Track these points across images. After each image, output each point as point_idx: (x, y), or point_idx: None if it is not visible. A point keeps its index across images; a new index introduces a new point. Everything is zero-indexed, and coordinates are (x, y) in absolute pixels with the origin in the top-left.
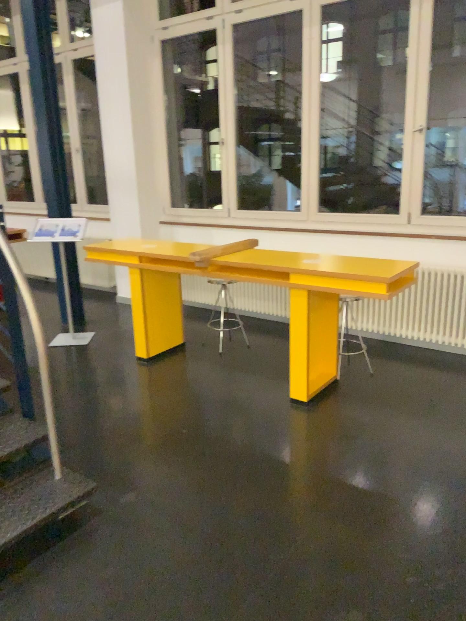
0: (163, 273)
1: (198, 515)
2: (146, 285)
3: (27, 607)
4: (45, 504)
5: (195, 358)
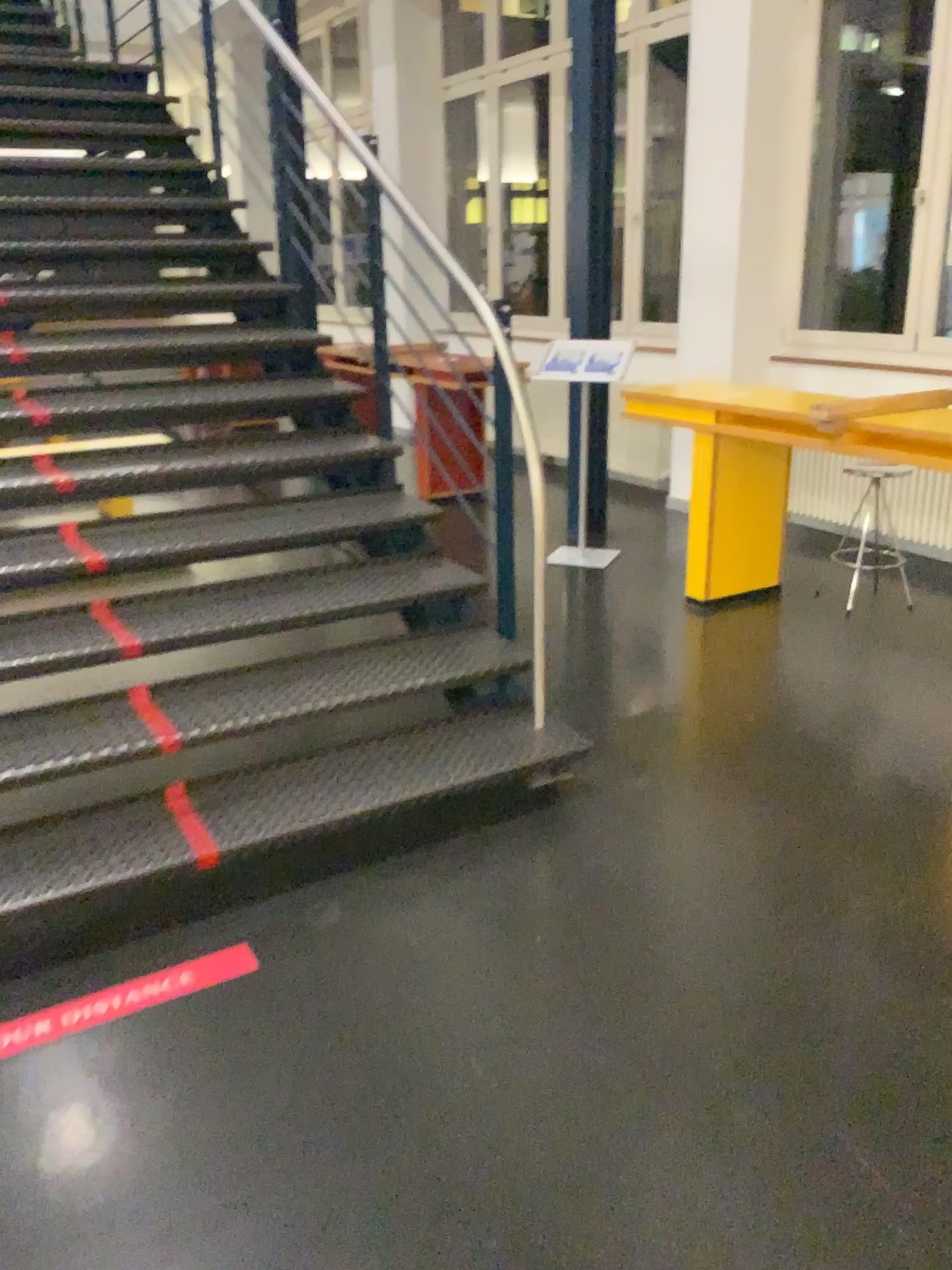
0: (755, 446)
1: (744, 827)
2: (722, 468)
3: (476, 869)
4: (513, 752)
5: (795, 613)
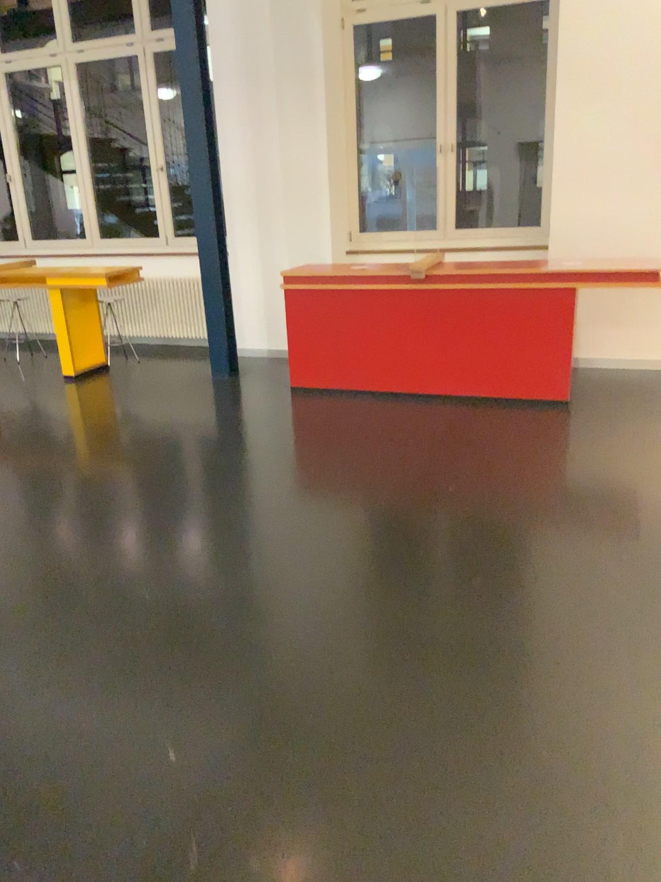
0: None
1: None
2: None
3: None
4: None
5: None
